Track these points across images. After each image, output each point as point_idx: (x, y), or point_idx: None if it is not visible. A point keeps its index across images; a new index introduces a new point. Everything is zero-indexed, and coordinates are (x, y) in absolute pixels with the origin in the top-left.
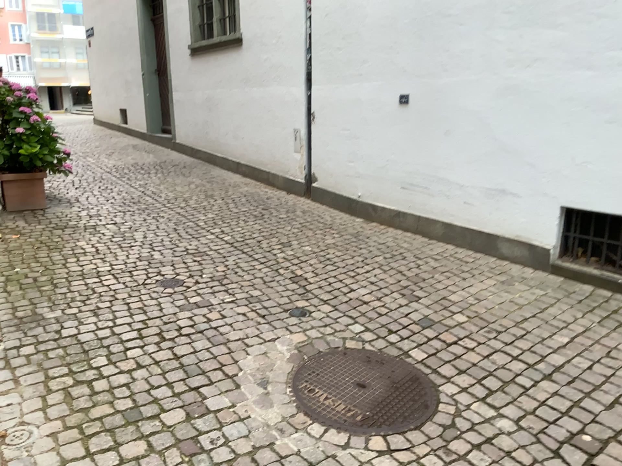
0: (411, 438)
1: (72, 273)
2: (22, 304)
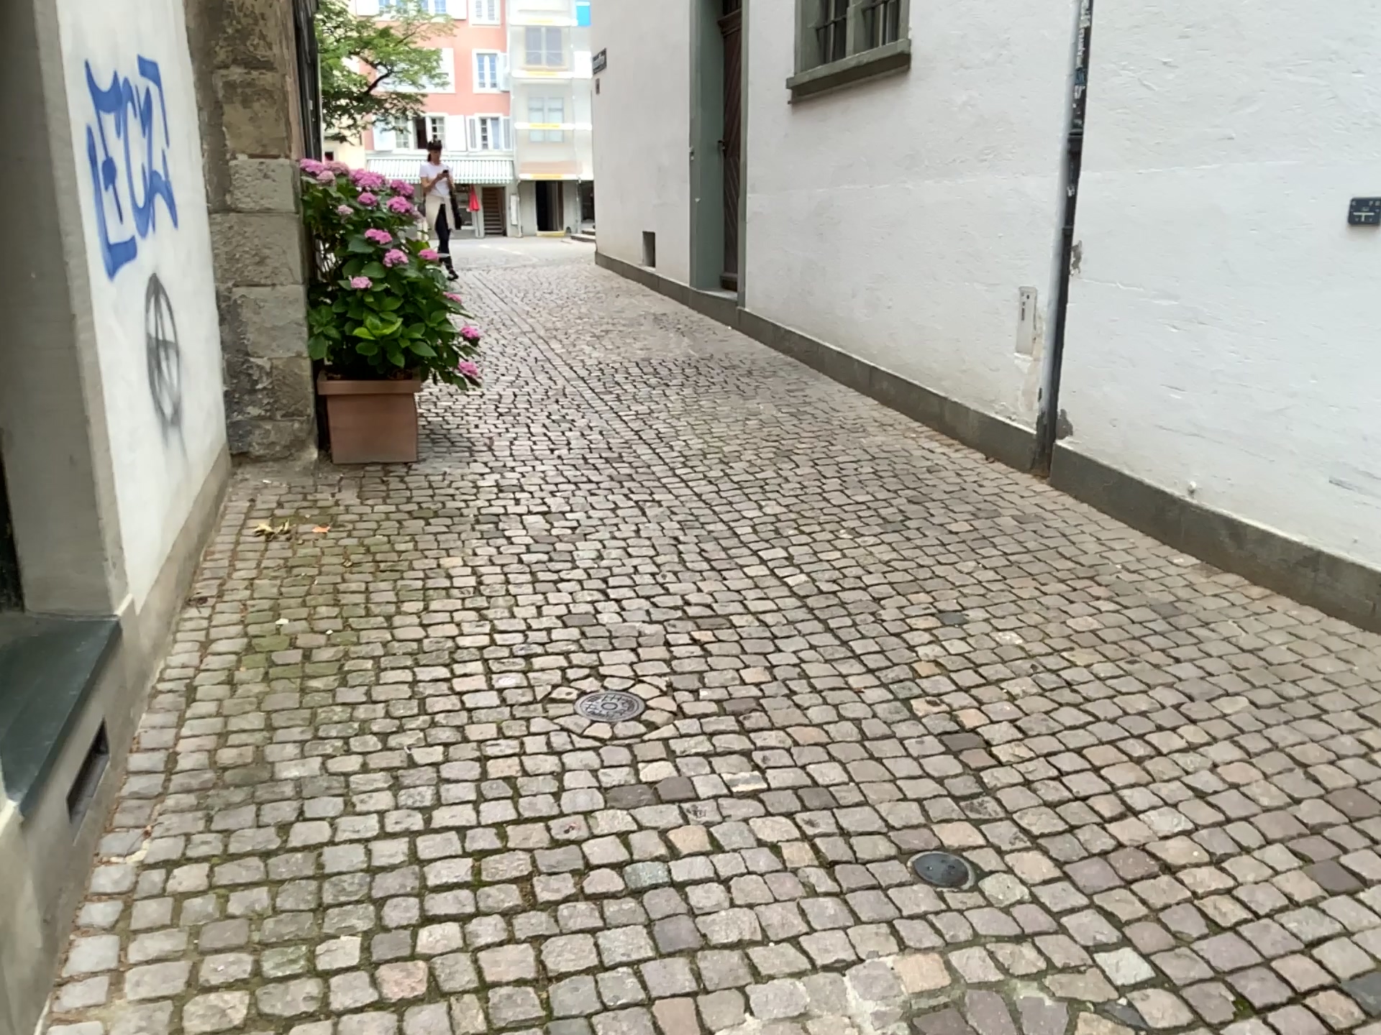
0: None
1: (393, 646)
2: (243, 725)
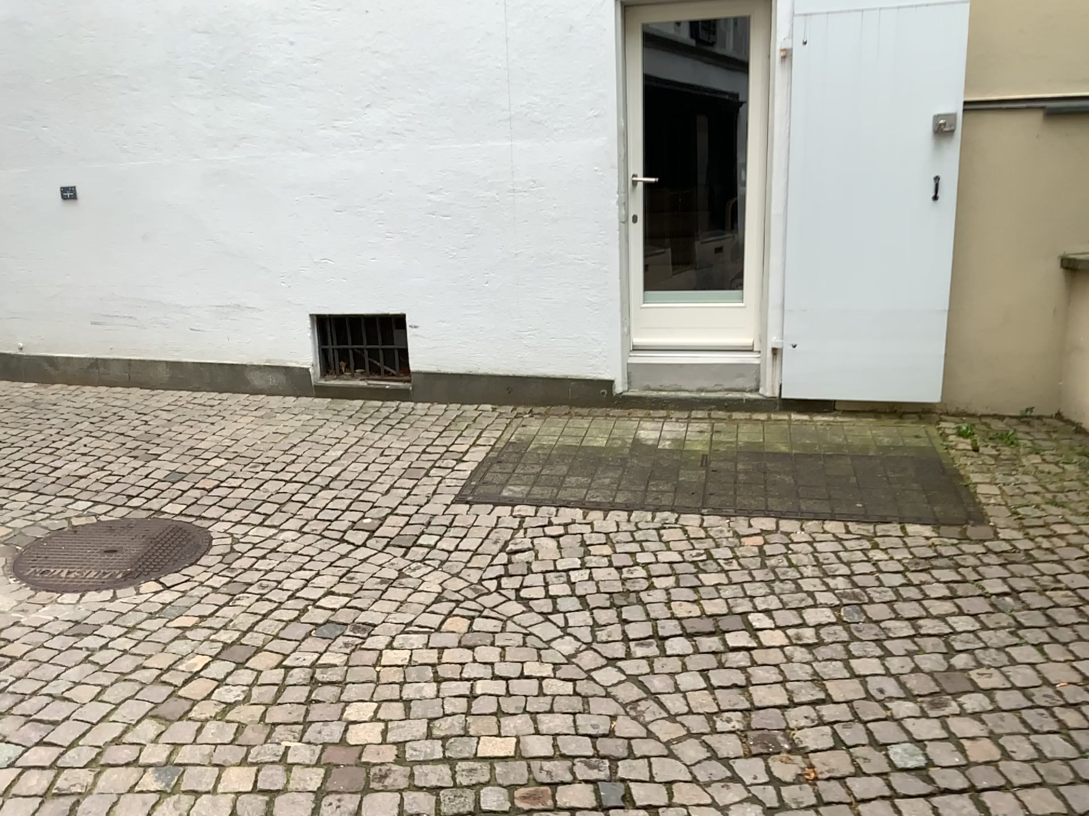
0: (189, 572)
1: None
2: None
